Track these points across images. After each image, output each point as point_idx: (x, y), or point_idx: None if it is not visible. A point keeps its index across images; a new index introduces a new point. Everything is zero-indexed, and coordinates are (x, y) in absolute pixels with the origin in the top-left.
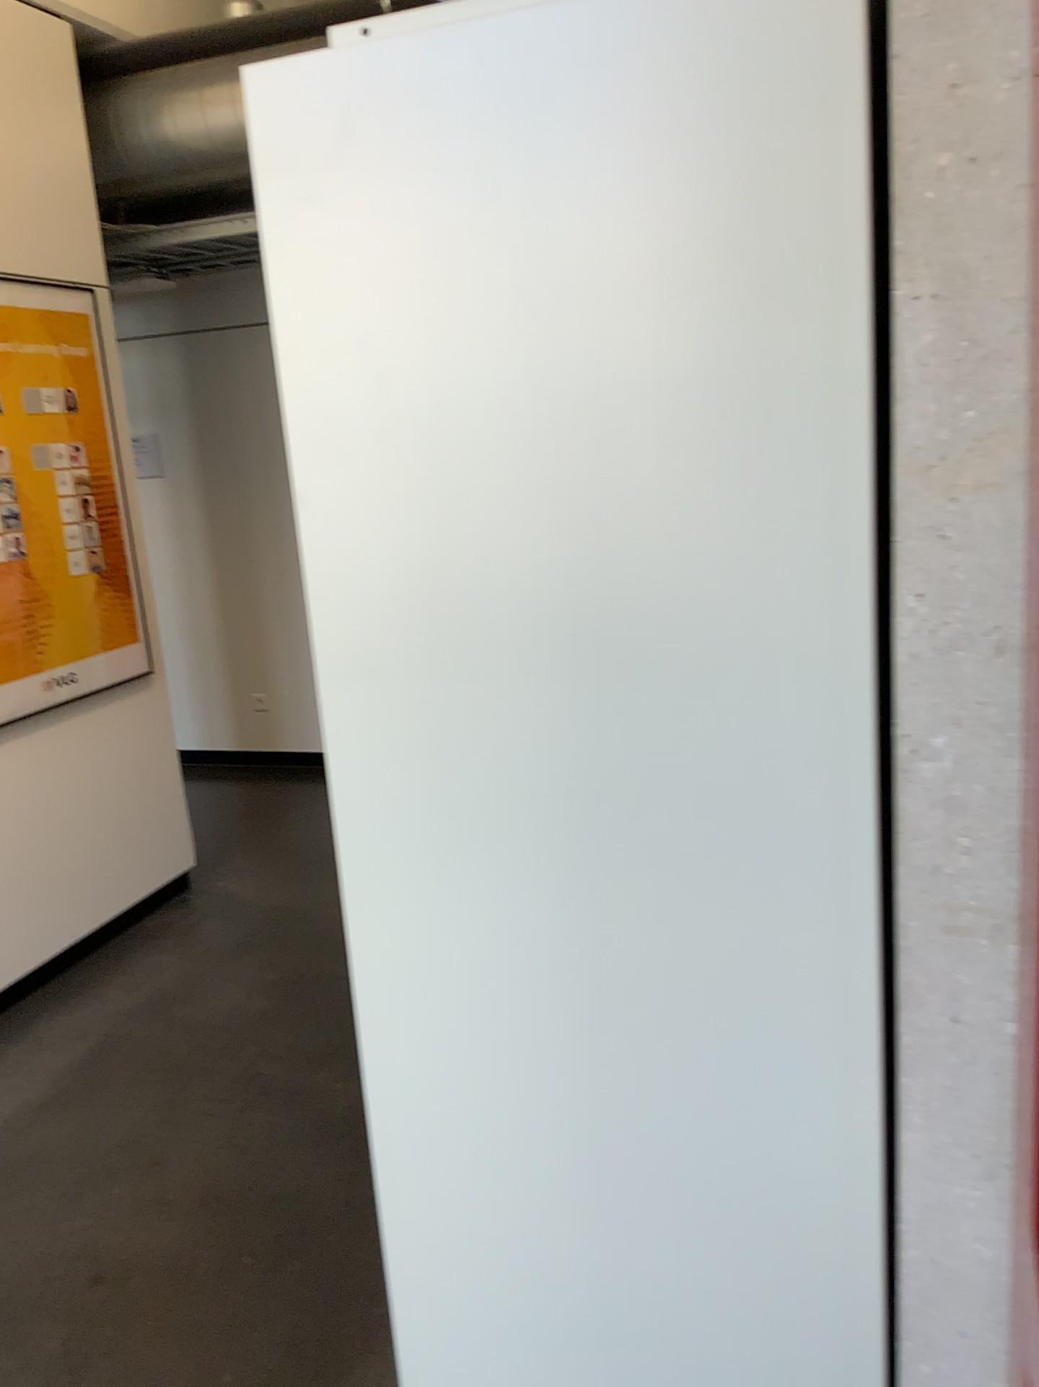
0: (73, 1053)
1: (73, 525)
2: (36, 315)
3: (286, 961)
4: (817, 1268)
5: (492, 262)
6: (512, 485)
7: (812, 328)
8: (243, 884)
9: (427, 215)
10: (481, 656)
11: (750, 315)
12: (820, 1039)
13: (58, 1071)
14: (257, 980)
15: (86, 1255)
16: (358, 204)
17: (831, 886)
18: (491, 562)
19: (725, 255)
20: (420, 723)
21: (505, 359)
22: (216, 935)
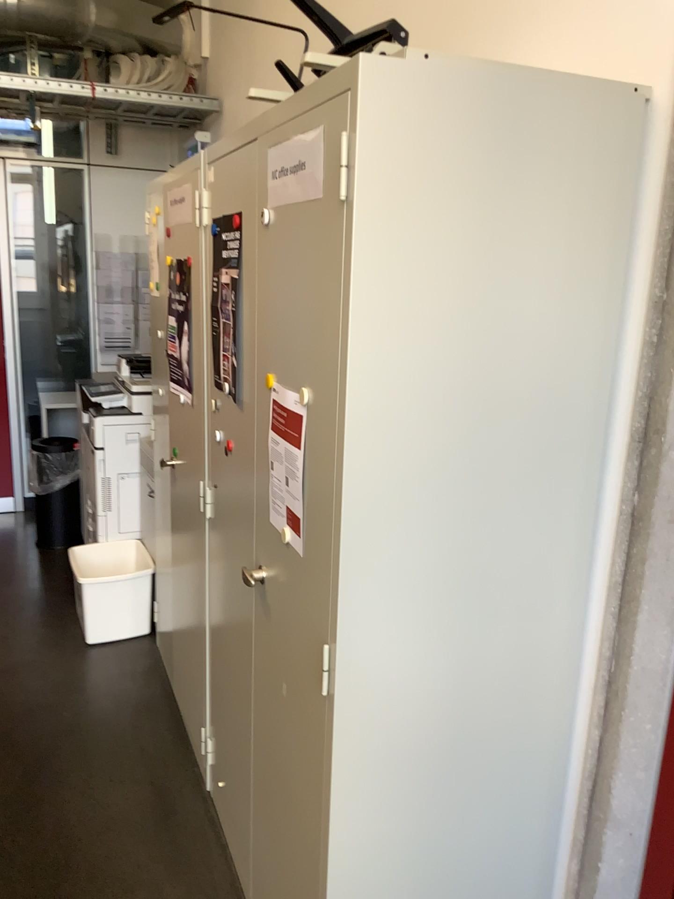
0: None
1: None
2: None
3: None
4: (549, 701)
5: (481, 201)
6: (471, 320)
7: (606, 259)
8: None
9: (452, 168)
10: (442, 413)
11: (584, 249)
12: (564, 588)
13: None
14: None
15: None
16: (416, 152)
17: (578, 515)
18: (455, 361)
19: (580, 219)
20: (403, 453)
21: (480, 253)
22: None
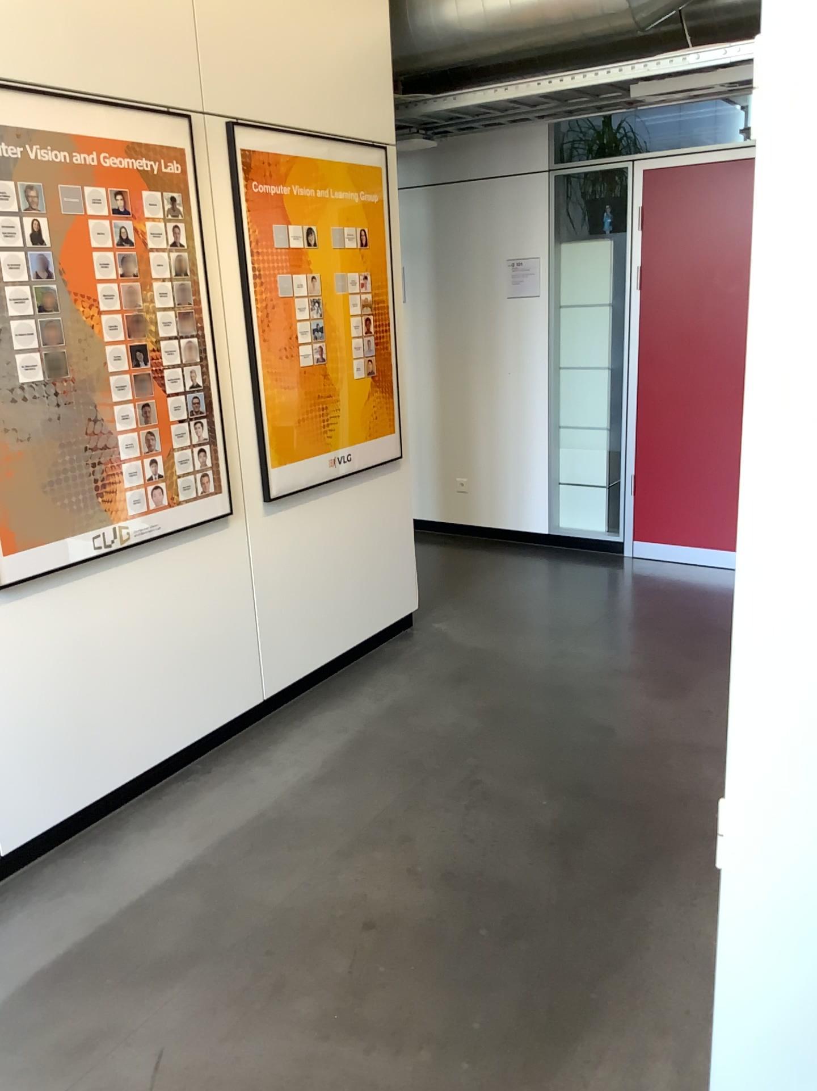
0: (338, 745)
1: (359, 339)
2: (345, 169)
3: (493, 696)
4: None
5: None
6: None
7: None
8: (456, 629)
9: None
10: None
11: None
12: None
13: (328, 758)
14: (472, 708)
15: (360, 905)
16: None
17: None
18: None
19: None
20: None
21: None
22: (437, 668)
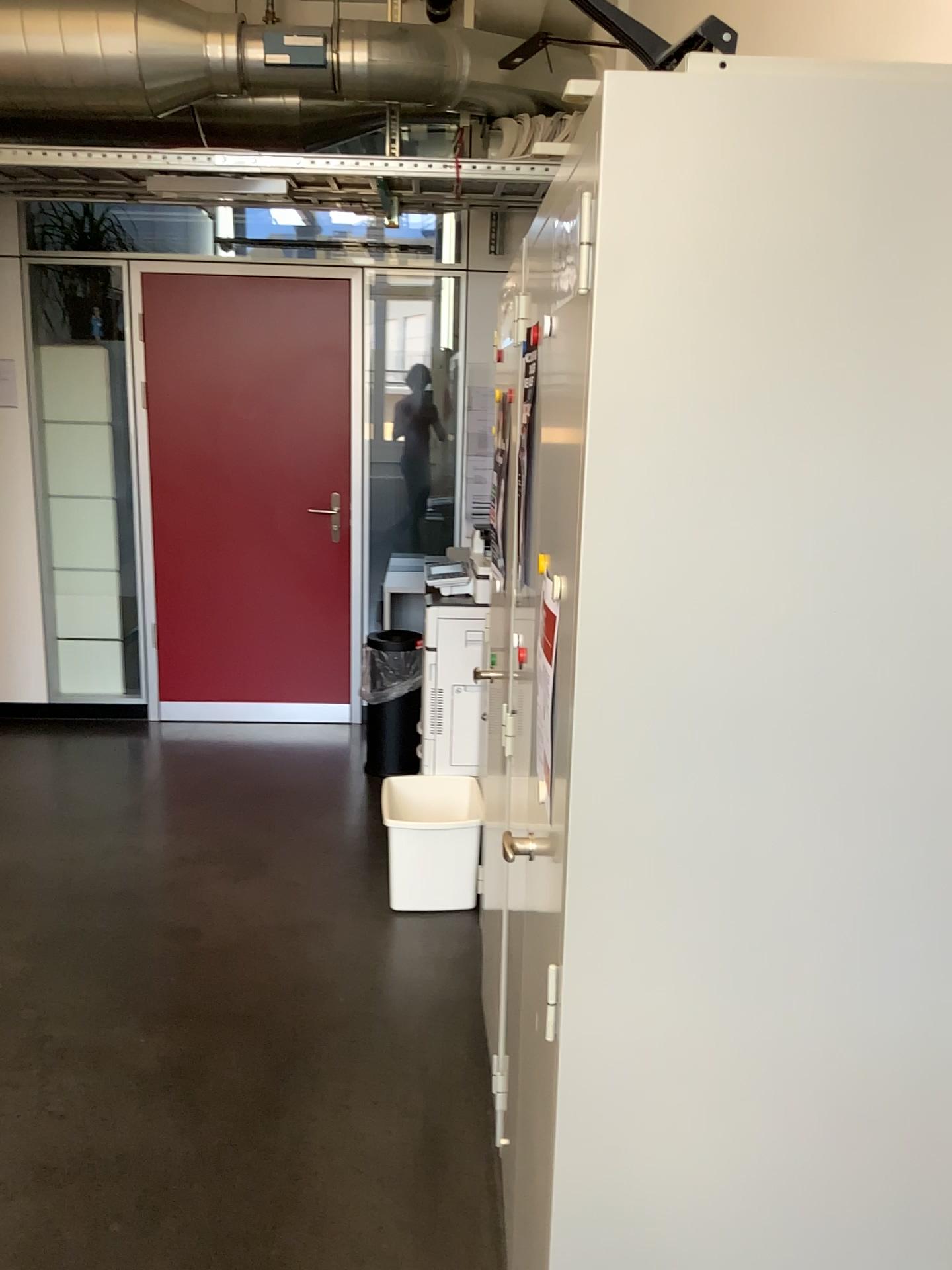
0: None
1: None
2: None
3: (31, 920)
4: (950, 1128)
5: (817, 287)
6: (799, 480)
7: None
8: None
9: (762, 236)
10: (745, 627)
11: None
12: None
13: None
14: (7, 942)
15: None
16: (698, 216)
17: None
18: (769, 545)
19: None
20: (676, 685)
21: (815, 372)
22: None
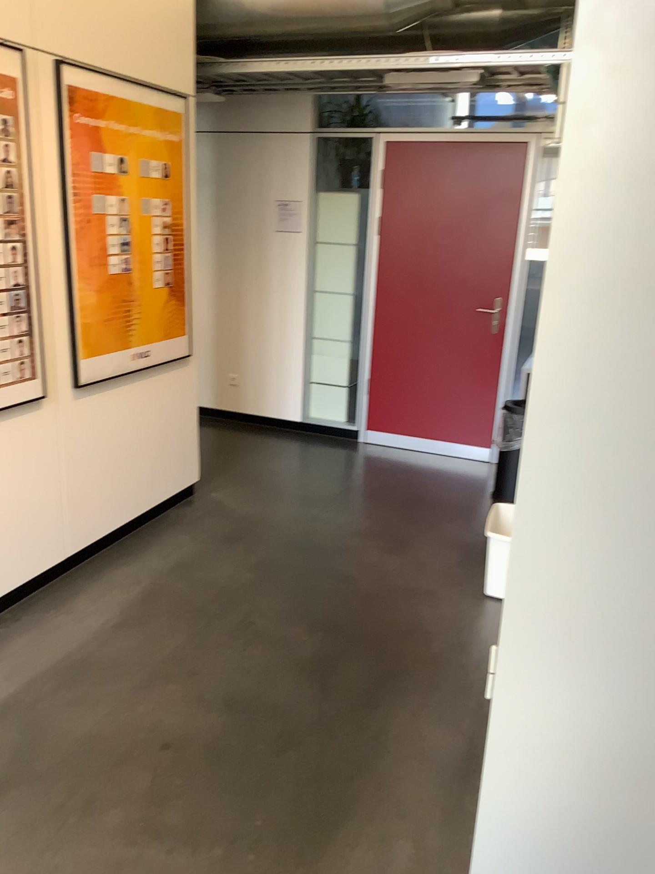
0: (133, 594)
1: (159, 255)
2: (154, 111)
3: (261, 552)
4: None
5: None
6: None
7: None
8: (228, 497)
9: None
10: None
11: None
12: None
13: (124, 605)
14: (244, 562)
15: (157, 729)
16: None
17: None
18: None
19: None
20: (605, 457)
21: None
22: (214, 529)
